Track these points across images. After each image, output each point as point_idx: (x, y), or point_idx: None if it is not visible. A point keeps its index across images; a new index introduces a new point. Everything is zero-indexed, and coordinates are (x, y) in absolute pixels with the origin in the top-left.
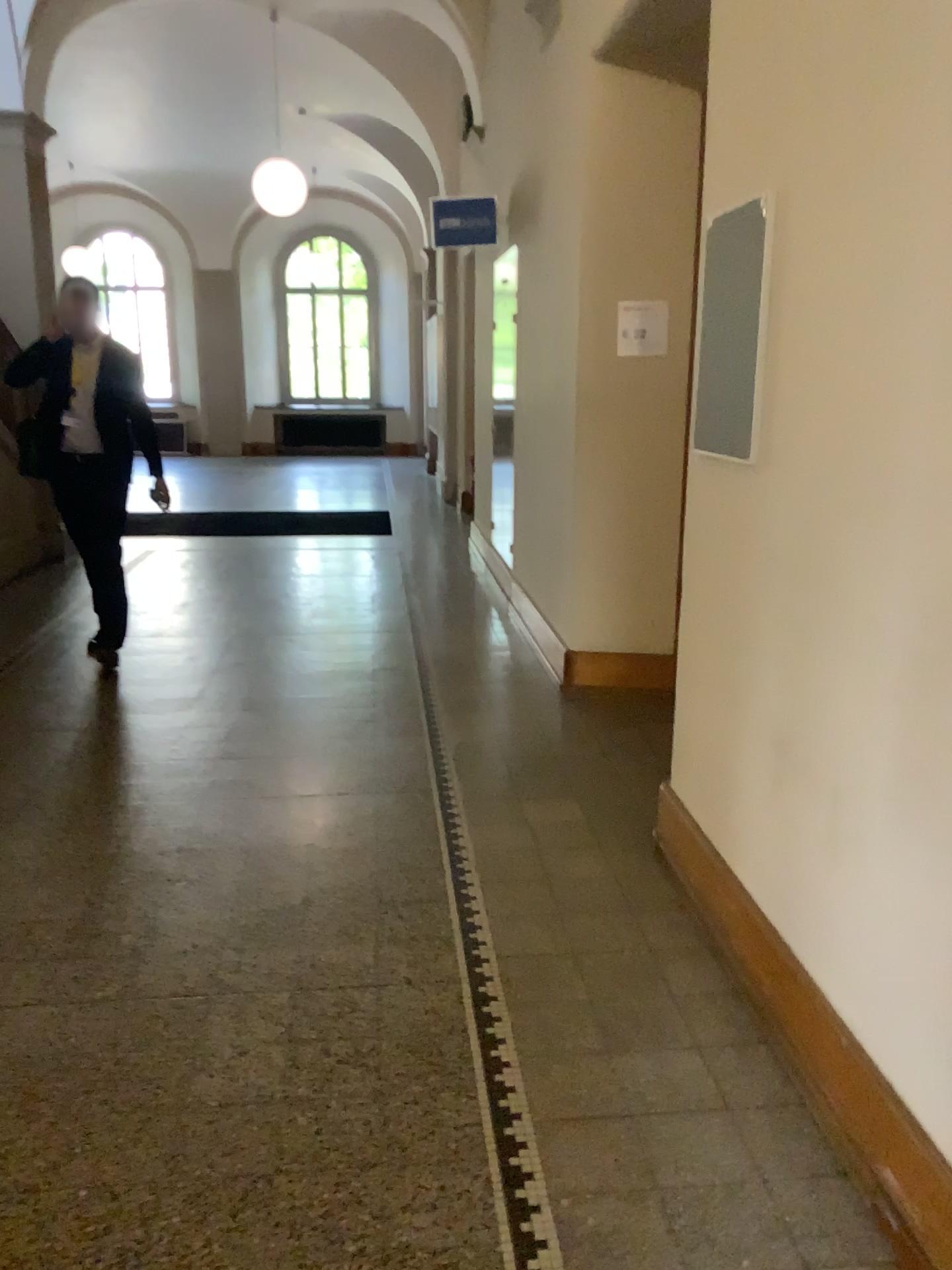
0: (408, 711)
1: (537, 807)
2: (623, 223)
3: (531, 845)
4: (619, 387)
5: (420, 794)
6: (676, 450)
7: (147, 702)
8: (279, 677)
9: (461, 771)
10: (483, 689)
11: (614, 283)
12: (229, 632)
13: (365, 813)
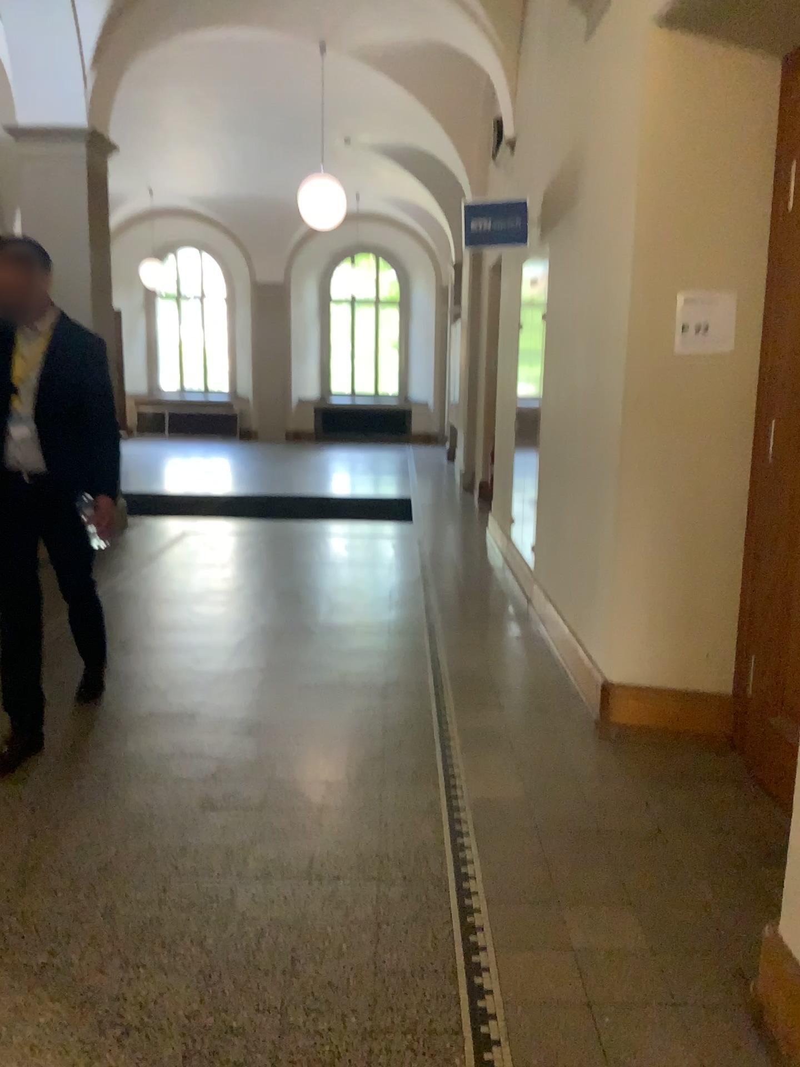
0: (422, 748)
1: (583, 920)
2: (685, 205)
3: (581, 997)
4: (675, 390)
5: (433, 886)
6: (739, 462)
7: (138, 721)
8: (285, 693)
9: (483, 849)
10: (507, 721)
11: (673, 272)
12: (241, 632)
13: (363, 918)
